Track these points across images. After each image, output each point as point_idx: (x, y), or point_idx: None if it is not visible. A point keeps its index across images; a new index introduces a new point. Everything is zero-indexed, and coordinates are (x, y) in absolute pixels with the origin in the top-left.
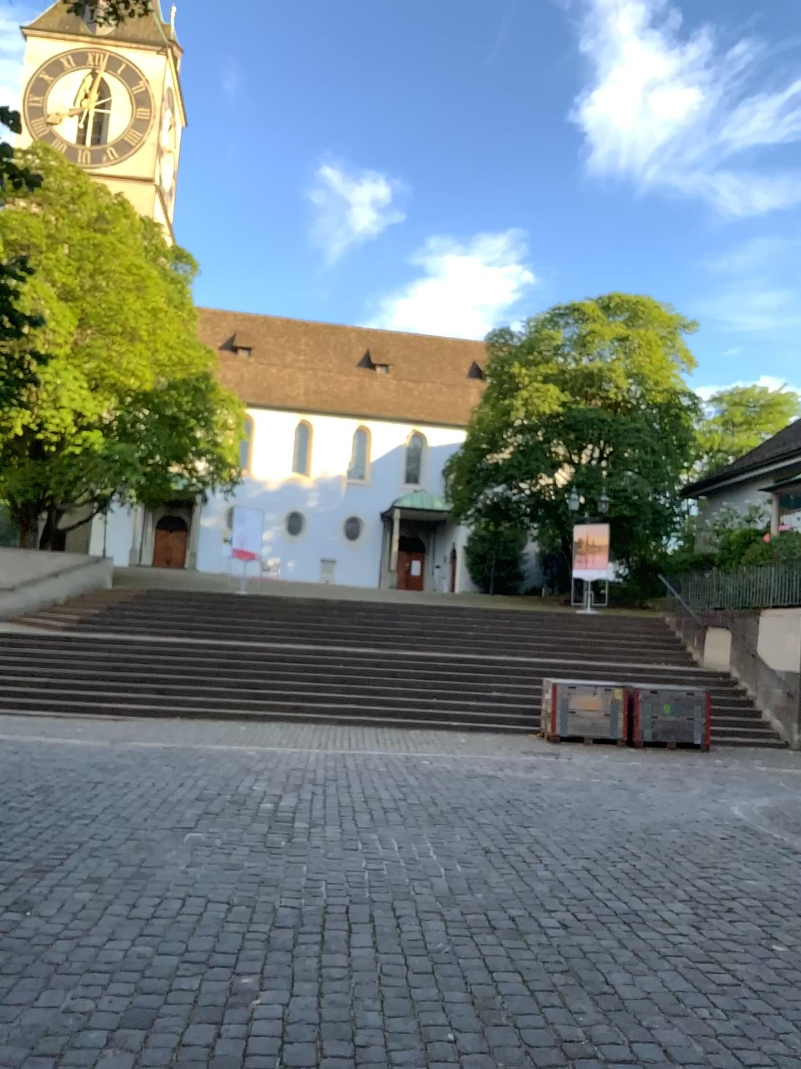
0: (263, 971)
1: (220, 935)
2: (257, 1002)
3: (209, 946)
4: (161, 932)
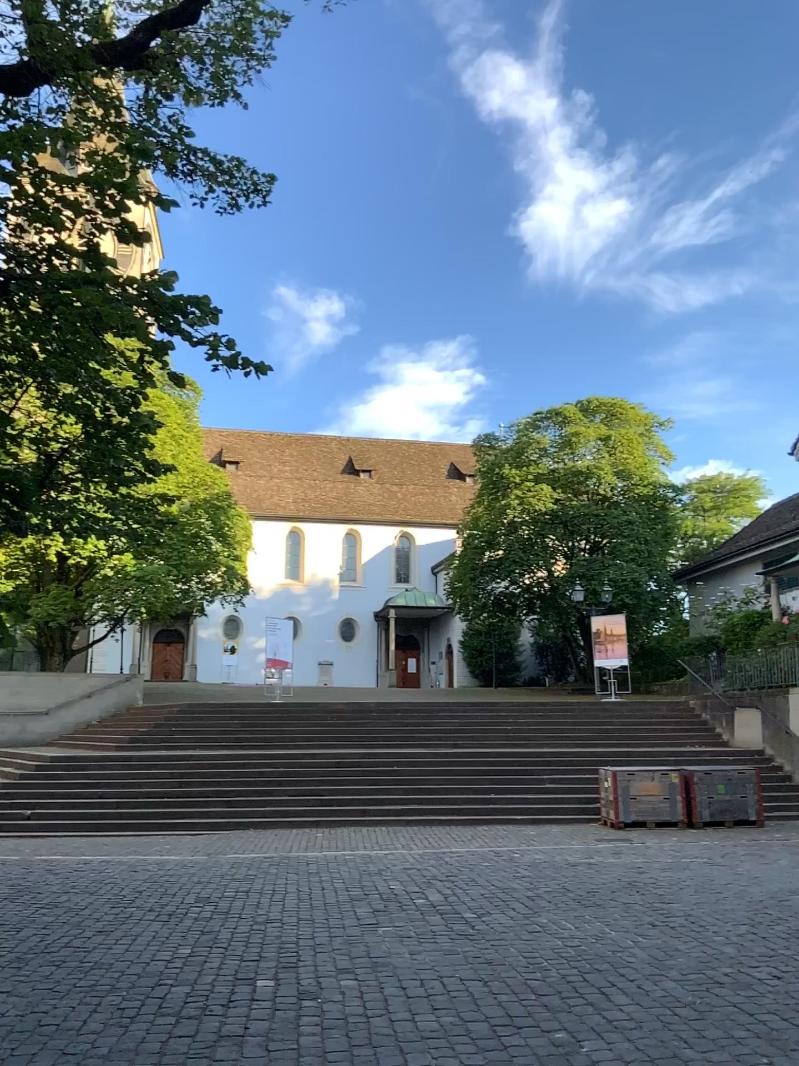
0: (567, 1028)
1: (504, 1004)
2: (584, 1050)
3: (502, 1013)
4: (451, 1005)
